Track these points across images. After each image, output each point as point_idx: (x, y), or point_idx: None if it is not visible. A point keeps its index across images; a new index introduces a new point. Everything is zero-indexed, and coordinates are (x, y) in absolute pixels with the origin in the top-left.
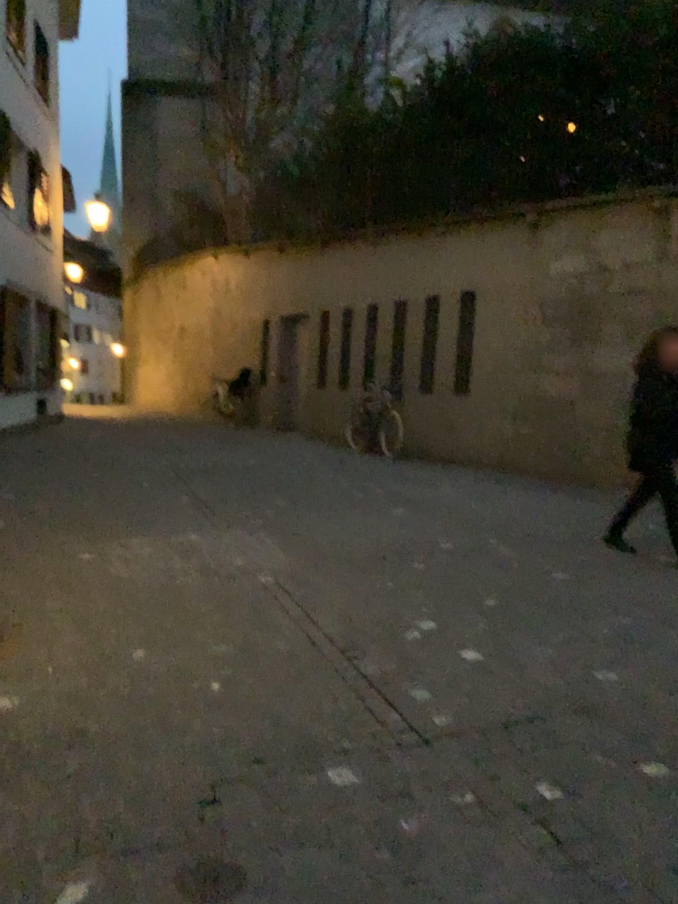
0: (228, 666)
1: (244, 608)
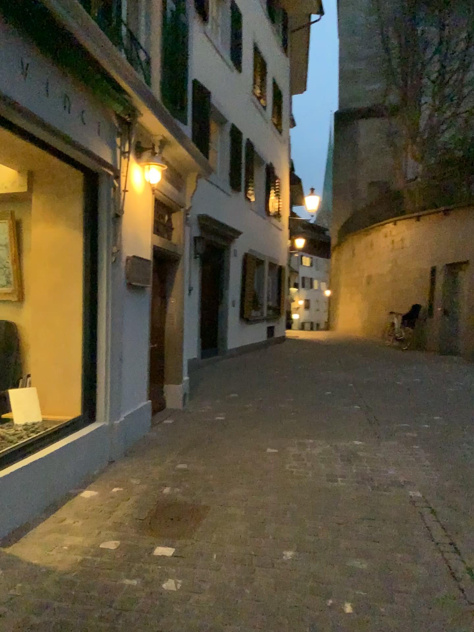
0: (361, 590)
1: (387, 524)
